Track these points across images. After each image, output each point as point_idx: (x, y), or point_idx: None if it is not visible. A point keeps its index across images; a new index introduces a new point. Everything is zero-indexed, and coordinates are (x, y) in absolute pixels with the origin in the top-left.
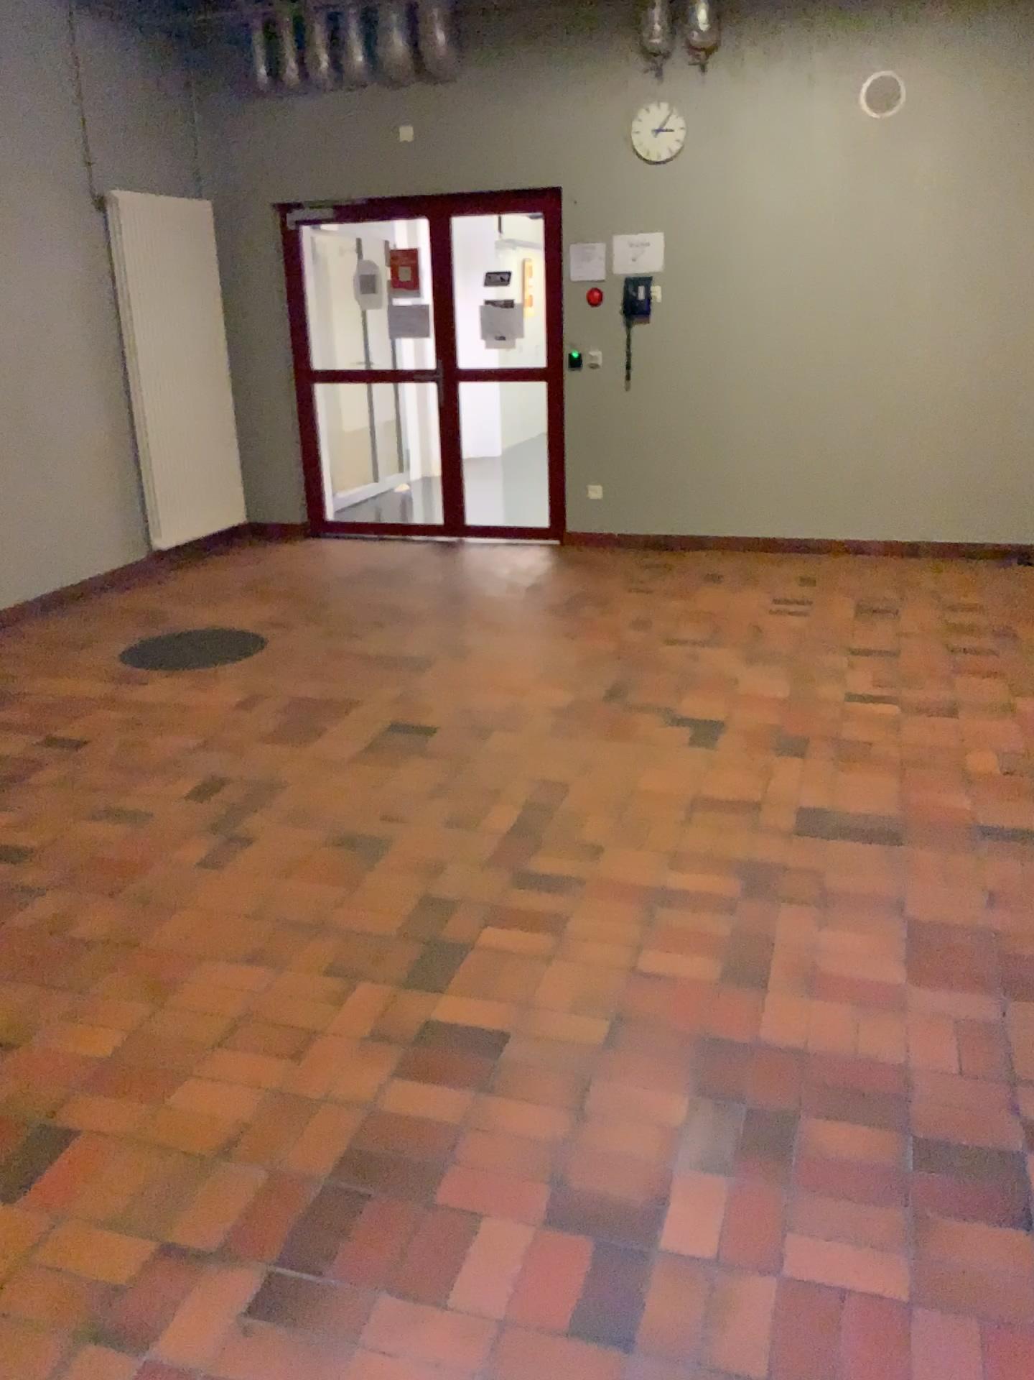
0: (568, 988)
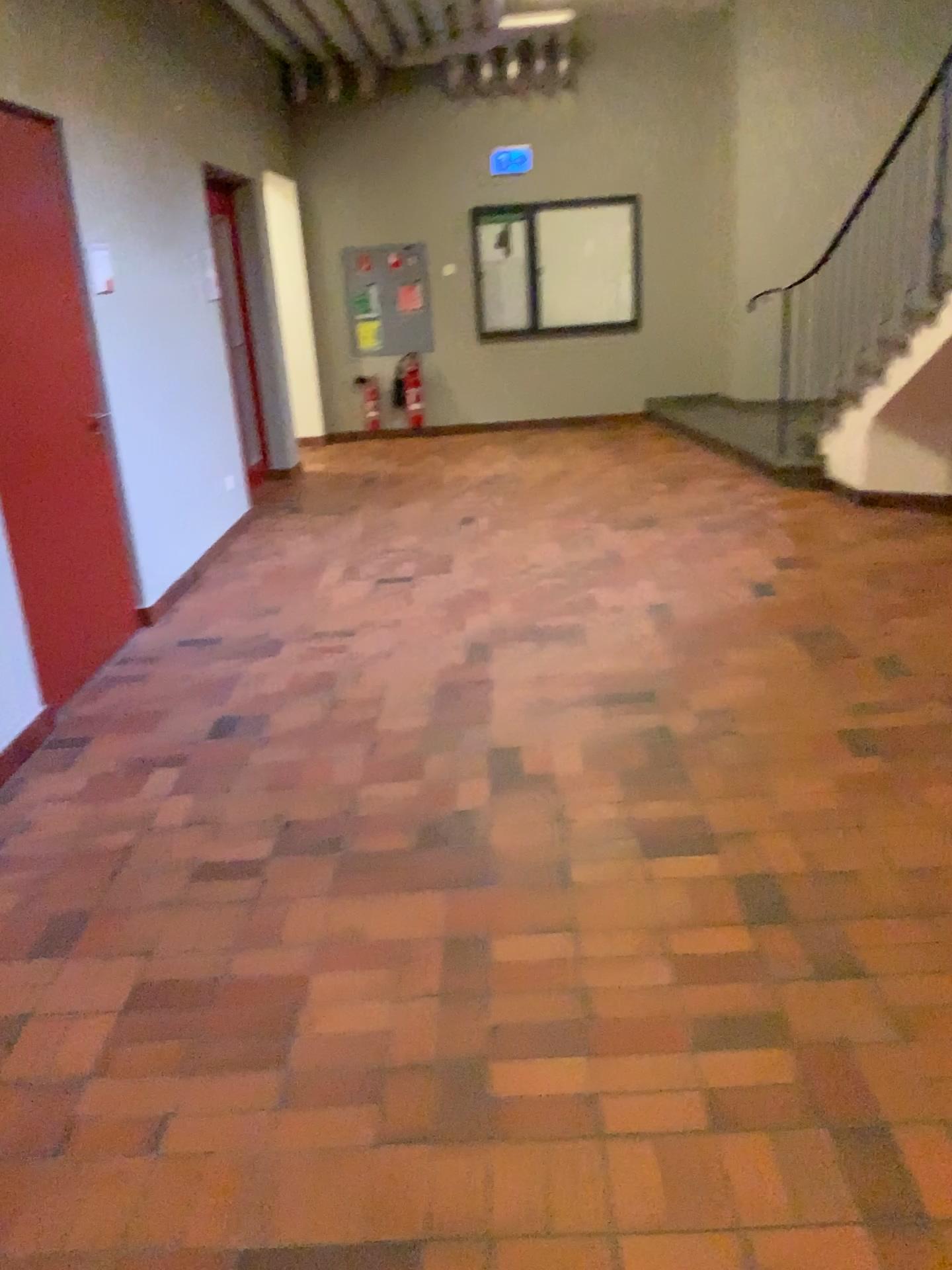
0: (623, 904)
